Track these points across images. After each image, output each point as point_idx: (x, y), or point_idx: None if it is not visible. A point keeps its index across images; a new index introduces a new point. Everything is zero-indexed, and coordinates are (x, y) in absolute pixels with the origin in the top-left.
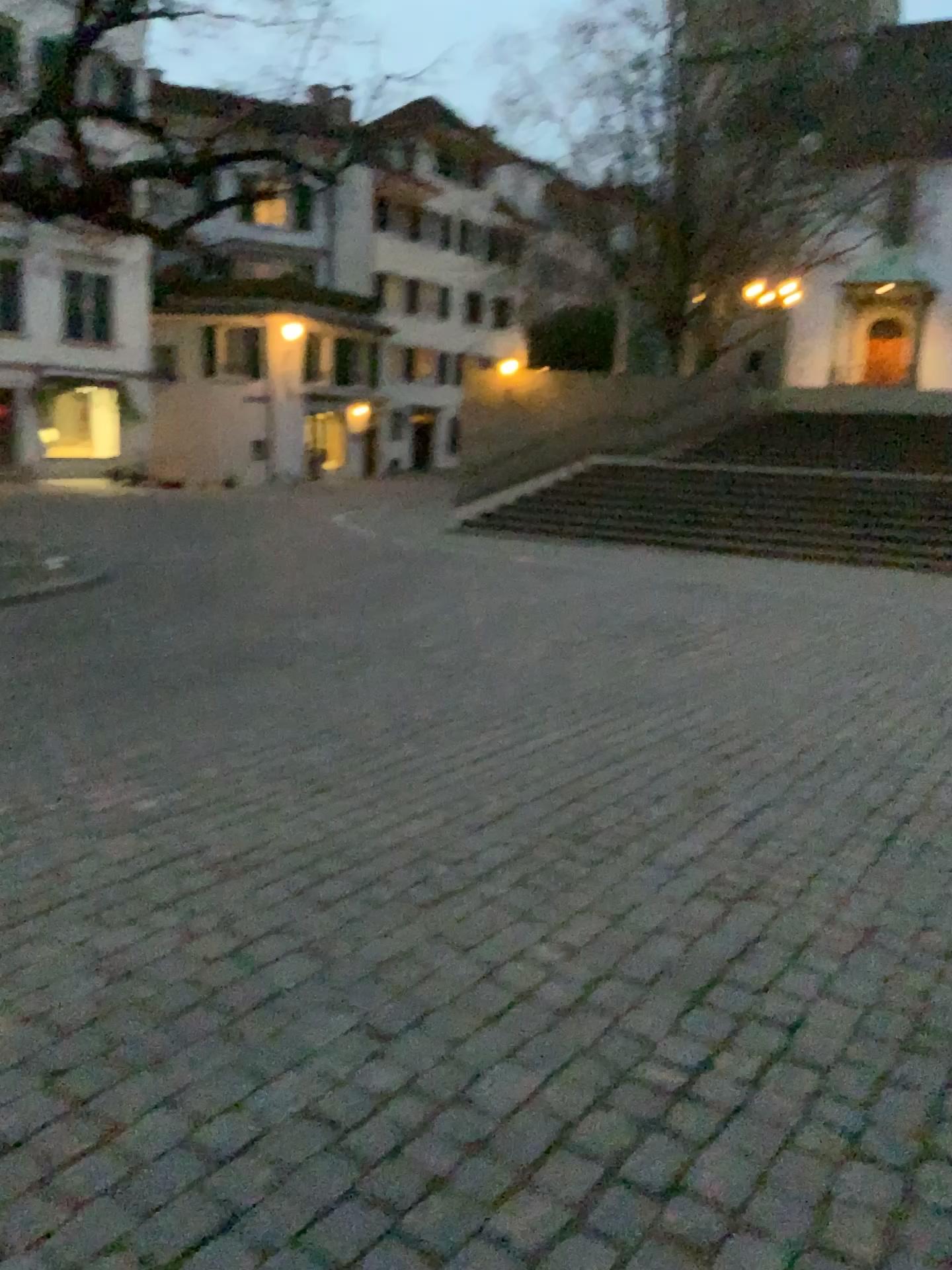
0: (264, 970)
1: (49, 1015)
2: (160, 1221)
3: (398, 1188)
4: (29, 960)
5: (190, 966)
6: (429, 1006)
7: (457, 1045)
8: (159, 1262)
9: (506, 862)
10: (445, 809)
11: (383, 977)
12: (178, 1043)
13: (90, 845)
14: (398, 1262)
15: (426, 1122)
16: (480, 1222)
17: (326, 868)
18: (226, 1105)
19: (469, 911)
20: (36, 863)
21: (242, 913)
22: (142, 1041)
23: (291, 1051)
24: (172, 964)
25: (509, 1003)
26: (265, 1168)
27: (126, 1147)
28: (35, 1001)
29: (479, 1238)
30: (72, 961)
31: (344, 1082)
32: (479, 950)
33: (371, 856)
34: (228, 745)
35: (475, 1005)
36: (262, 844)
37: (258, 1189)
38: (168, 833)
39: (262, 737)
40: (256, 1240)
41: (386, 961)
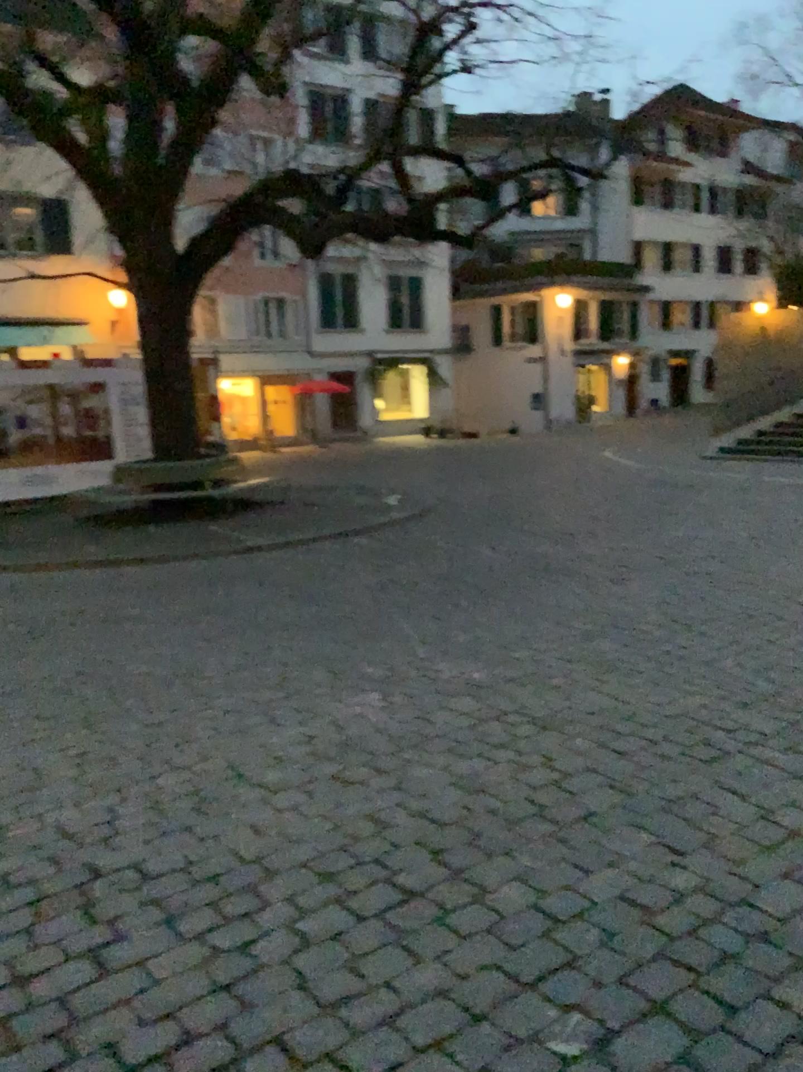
0: (578, 796)
1: (427, 813)
2: (520, 953)
3: (696, 957)
4: (408, 777)
5: (522, 789)
6: (713, 833)
7: (738, 863)
8: (523, 978)
9: (774, 730)
10: (716, 687)
11: (673, 809)
12: (520, 840)
13: (440, 702)
14: (701, 1005)
15: (716, 914)
16: (766, 989)
17: (620, 727)
18: (559, 885)
19: (743, 766)
20: (405, 712)
21: (557, 755)
22: (493, 836)
23: (605, 854)
24: (509, 786)
25: (782, 837)
26: (592, 930)
27: (491, 903)
28: (416, 804)
29: (766, 1000)
30: (438, 780)
31: (647, 879)
32: (754, 796)
33: (656, 720)
34: (533, 633)
35: (752, 835)
36: (567, 707)
37: (588, 943)
38: (495, 696)
39: (559, 628)
40: (591, 975)
41: (674, 798)
